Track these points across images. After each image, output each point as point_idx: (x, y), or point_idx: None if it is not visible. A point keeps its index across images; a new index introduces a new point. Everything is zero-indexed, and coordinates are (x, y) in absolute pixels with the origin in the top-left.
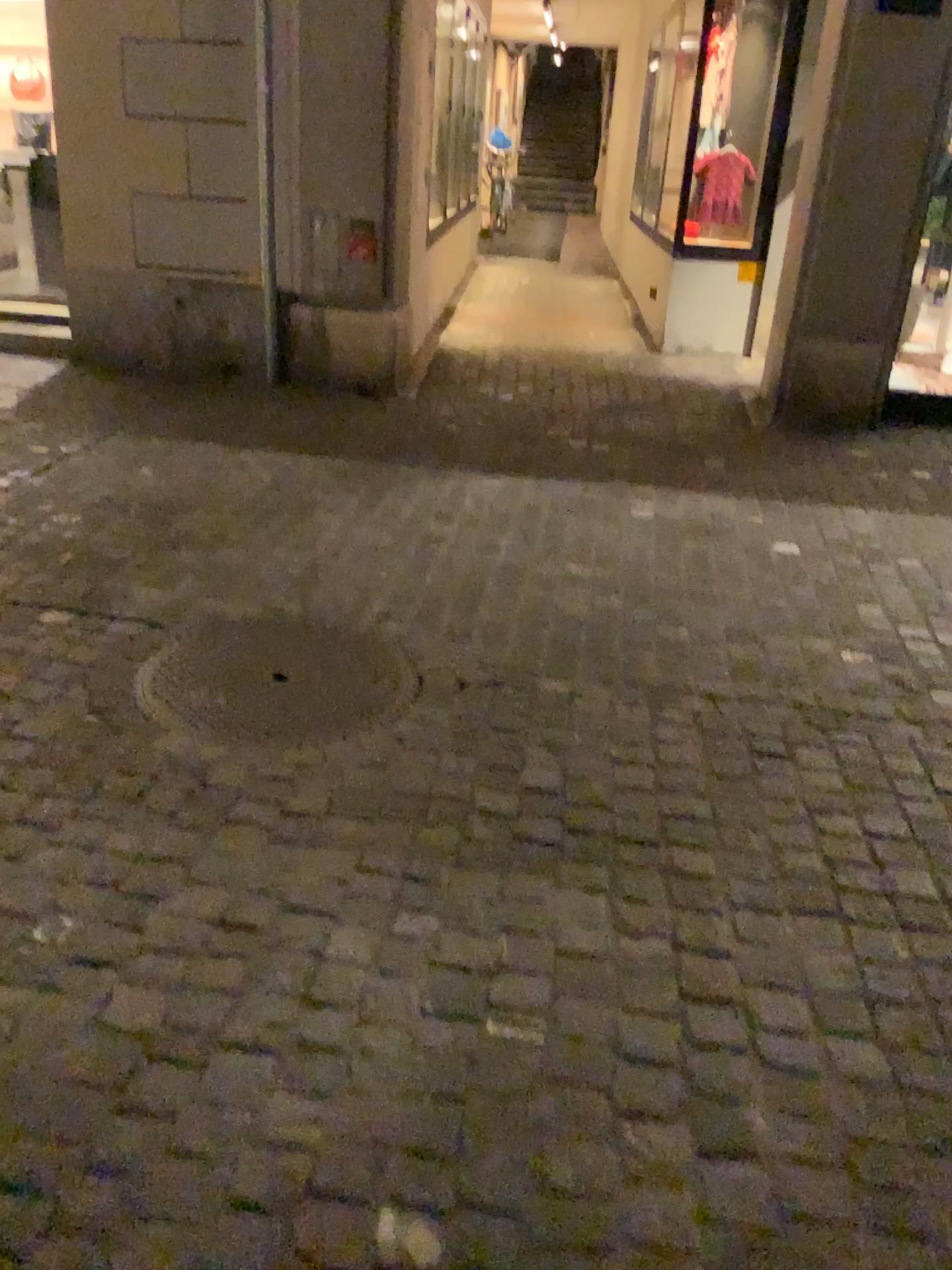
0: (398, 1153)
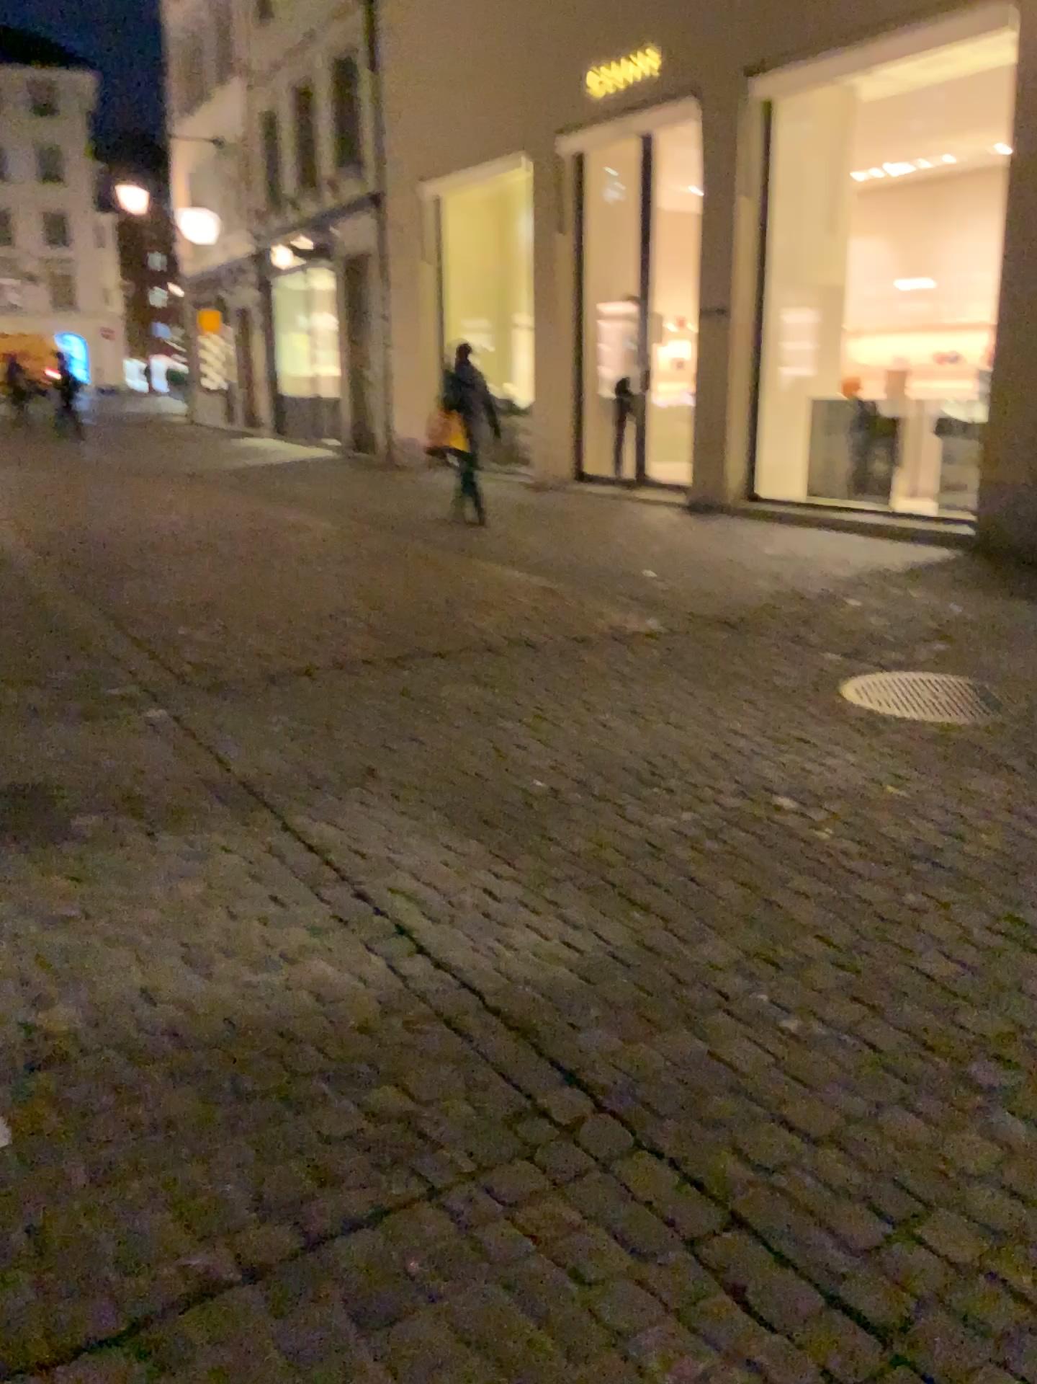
0: (809, 800)
